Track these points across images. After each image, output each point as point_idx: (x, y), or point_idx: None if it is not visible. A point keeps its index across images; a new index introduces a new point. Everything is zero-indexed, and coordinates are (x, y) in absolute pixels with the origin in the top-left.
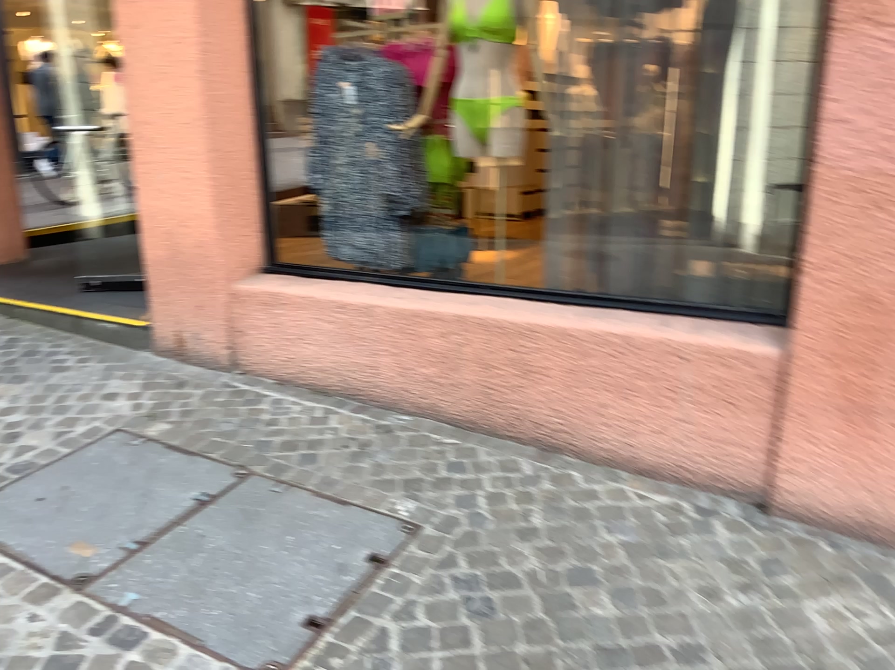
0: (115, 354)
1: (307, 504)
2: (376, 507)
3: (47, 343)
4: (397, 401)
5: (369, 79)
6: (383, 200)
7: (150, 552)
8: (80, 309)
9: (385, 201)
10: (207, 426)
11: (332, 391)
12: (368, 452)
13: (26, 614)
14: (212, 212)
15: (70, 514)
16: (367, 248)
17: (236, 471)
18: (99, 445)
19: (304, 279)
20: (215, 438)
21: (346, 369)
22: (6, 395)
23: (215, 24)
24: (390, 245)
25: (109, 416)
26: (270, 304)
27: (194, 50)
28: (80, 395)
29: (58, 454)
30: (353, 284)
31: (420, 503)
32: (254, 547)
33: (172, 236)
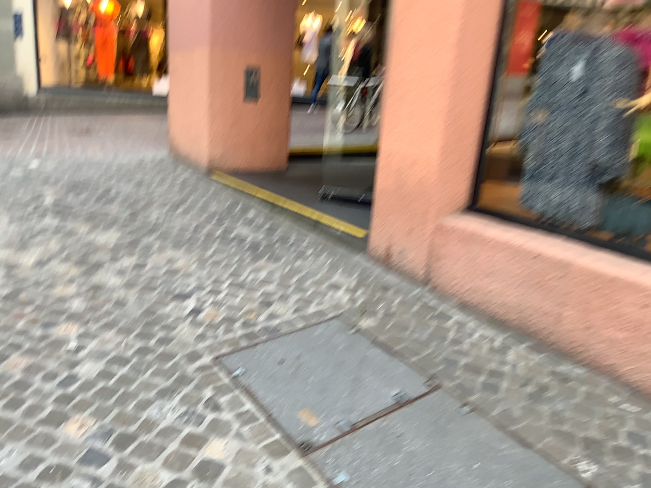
0: (339, 253)
1: (489, 434)
2: (556, 458)
3: (295, 235)
4: (572, 352)
5: (599, 59)
6: (586, 167)
7: (357, 439)
8: (319, 213)
9: (588, 169)
10: (405, 332)
11: (510, 326)
12: (545, 396)
13: (264, 466)
14: (439, 159)
15: (301, 383)
16: (562, 207)
17: (428, 381)
18: (324, 328)
19: (503, 225)
20: (411, 345)
21: (528, 311)
22: (266, 271)
23: (477, 4)
24: (585, 208)
25: (332, 304)
26: (471, 241)
27: (454, 26)
28: (314, 281)
29: (296, 328)
30: (549, 239)
31: (601, 469)
32: (442, 463)
33: (400, 172)
